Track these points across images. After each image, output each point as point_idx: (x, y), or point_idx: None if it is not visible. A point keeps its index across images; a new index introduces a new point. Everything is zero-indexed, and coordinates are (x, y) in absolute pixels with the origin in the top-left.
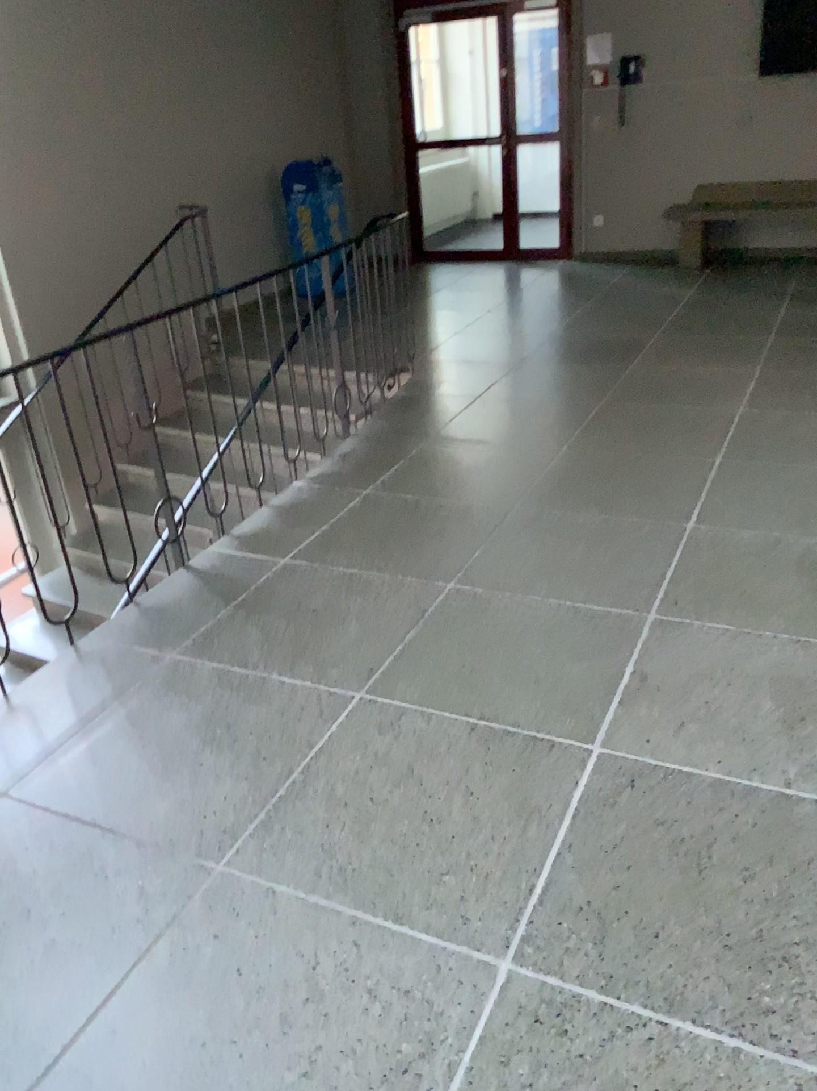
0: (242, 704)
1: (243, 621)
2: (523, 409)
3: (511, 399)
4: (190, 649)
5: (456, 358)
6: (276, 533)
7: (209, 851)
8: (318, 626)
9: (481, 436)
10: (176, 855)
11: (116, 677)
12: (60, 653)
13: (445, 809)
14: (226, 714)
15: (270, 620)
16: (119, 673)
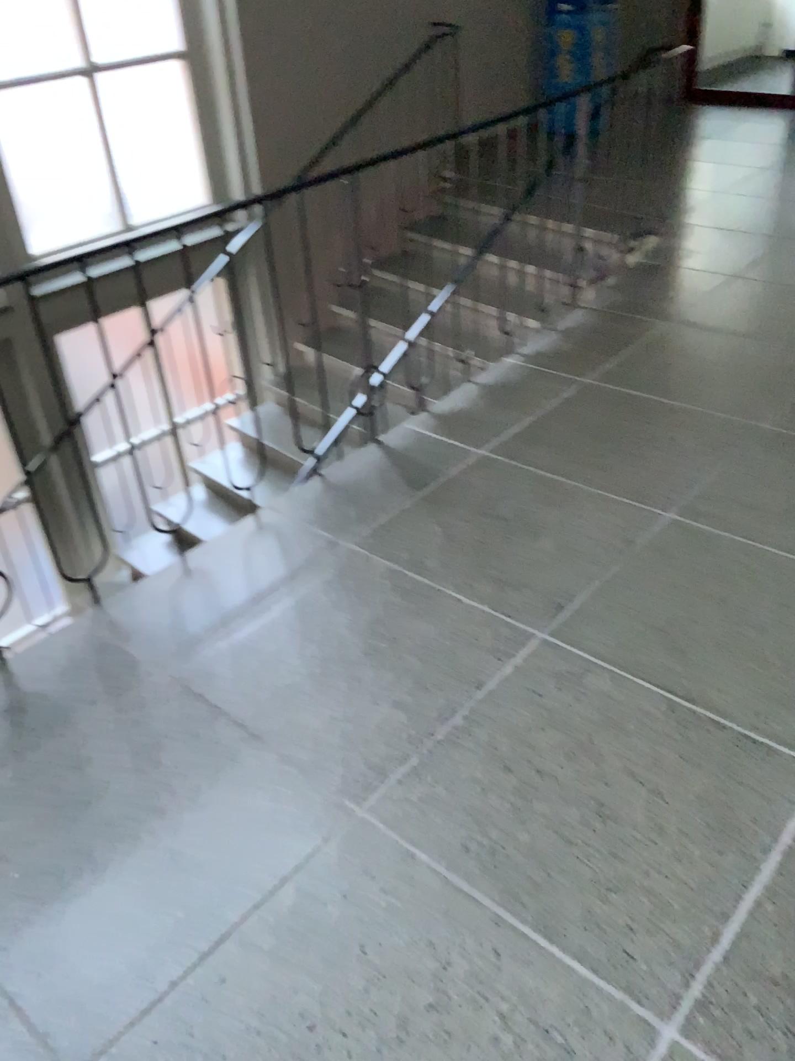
0: (413, 622)
1: (428, 520)
2: (789, 301)
3: (775, 285)
4: (367, 543)
5: (716, 227)
6: (479, 418)
7: (352, 797)
8: (509, 542)
9: (732, 330)
10: (317, 791)
11: (288, 563)
12: (237, 524)
13: (624, 809)
14: (394, 630)
15: (458, 525)
16: (292, 558)
